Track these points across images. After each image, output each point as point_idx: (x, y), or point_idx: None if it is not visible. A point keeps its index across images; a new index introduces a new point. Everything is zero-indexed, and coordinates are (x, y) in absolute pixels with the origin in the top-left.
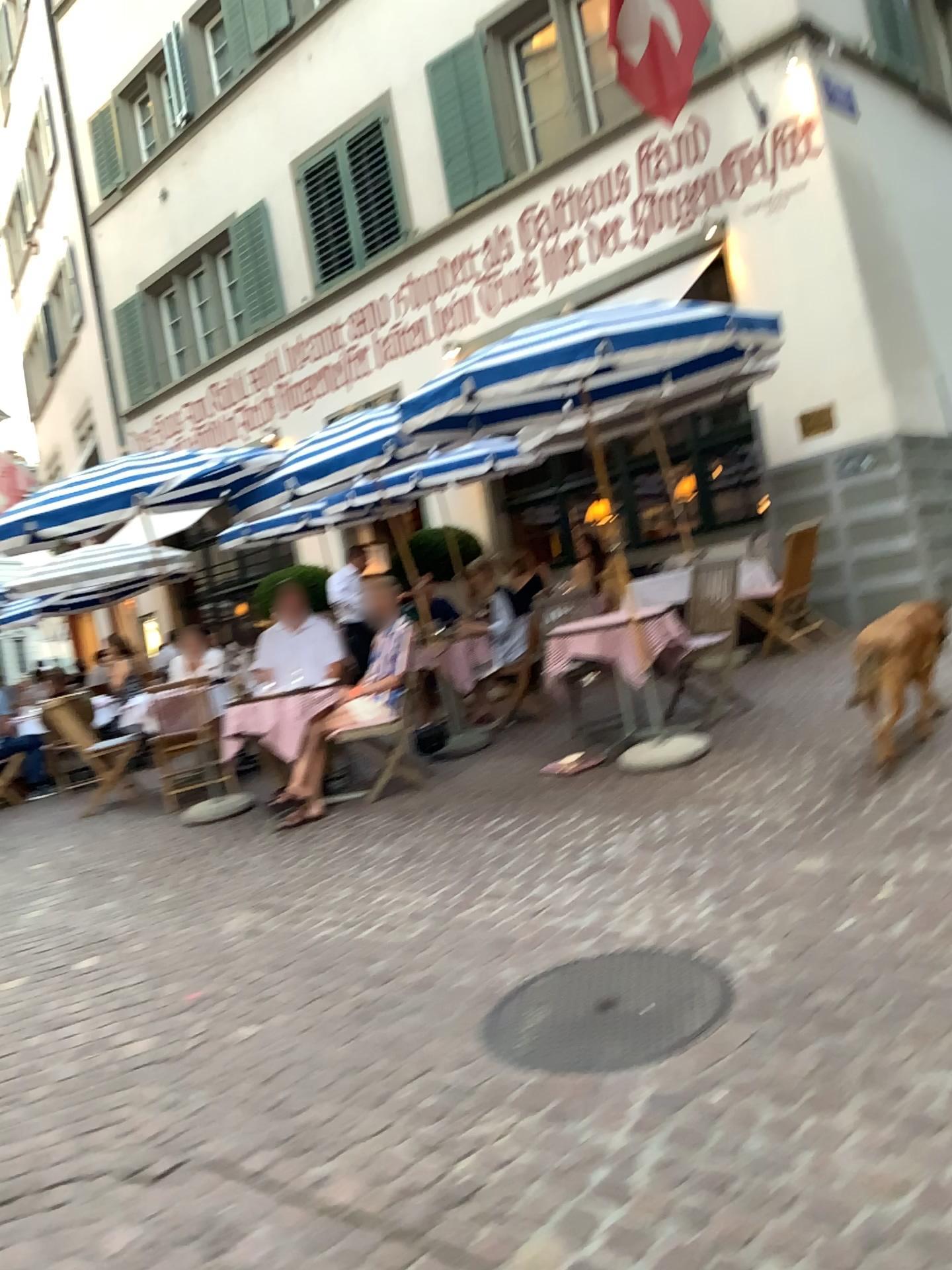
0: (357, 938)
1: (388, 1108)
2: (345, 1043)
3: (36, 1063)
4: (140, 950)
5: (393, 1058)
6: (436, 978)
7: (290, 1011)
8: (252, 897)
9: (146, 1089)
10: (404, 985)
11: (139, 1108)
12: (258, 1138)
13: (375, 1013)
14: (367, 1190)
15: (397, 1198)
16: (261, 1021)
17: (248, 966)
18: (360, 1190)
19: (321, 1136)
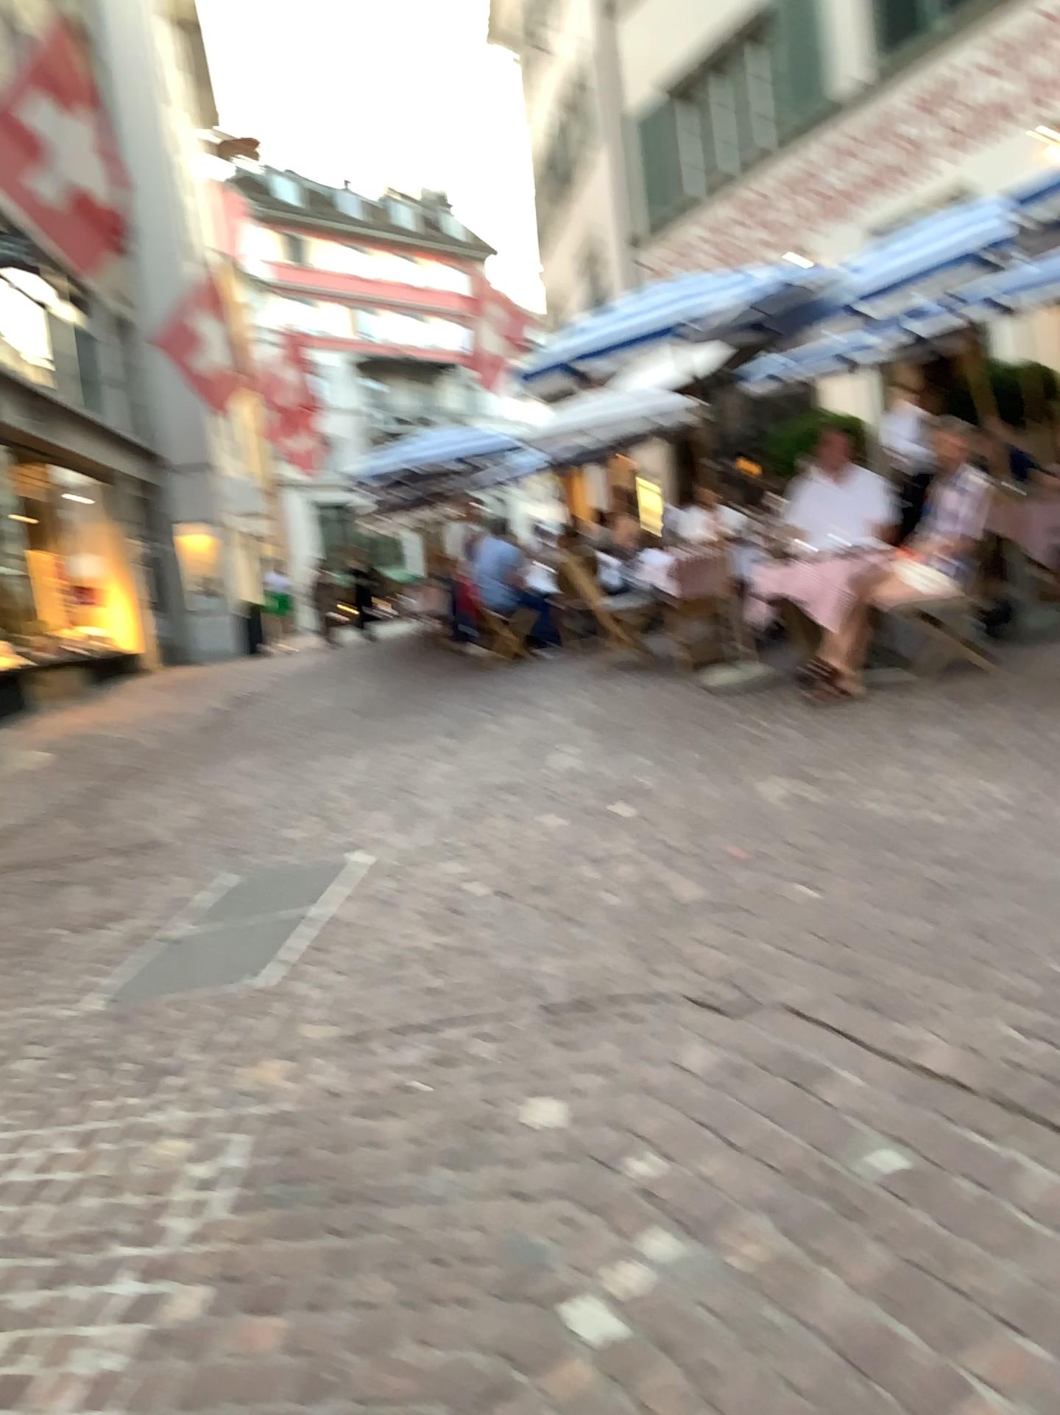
0: (923, 817)
1: (982, 983)
2: (922, 915)
3: (596, 889)
4: (682, 802)
5: (981, 937)
6: (1024, 866)
7: (854, 877)
8: (795, 765)
9: (710, 927)
10: (985, 869)
11: (706, 942)
12: (836, 988)
13: (954, 891)
14: (966, 1054)
15: (1003, 1067)
16: (822, 883)
17: (800, 830)
18: (959, 1053)
19: (907, 997)
